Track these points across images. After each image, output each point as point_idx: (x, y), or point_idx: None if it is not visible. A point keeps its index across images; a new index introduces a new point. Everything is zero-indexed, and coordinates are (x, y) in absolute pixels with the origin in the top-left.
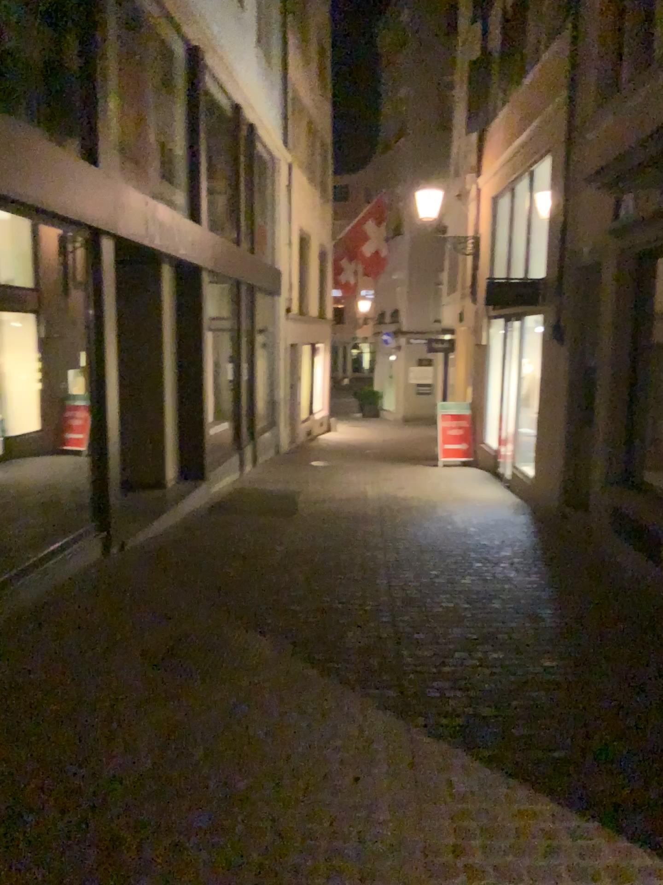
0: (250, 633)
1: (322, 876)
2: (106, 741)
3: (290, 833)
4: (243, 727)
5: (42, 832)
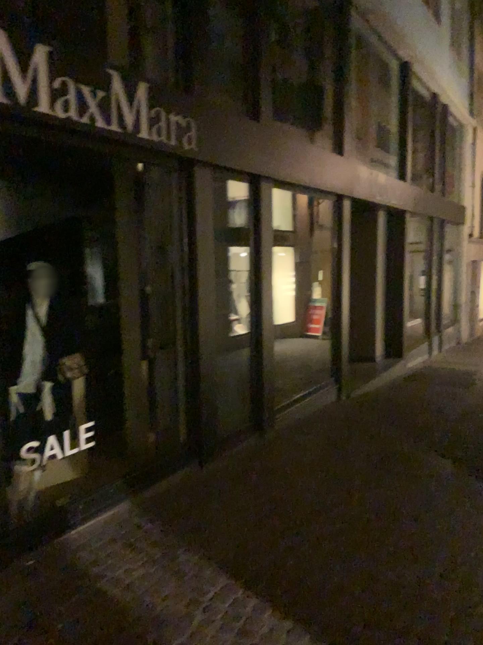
0: (433, 453)
1: (478, 582)
2: (346, 494)
3: (458, 559)
4: (428, 502)
5: (316, 528)
